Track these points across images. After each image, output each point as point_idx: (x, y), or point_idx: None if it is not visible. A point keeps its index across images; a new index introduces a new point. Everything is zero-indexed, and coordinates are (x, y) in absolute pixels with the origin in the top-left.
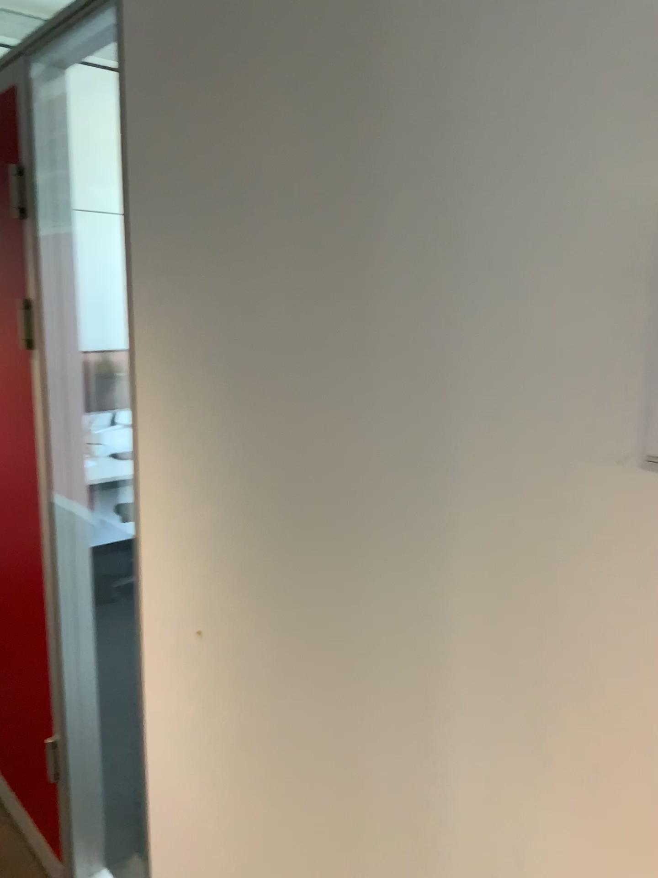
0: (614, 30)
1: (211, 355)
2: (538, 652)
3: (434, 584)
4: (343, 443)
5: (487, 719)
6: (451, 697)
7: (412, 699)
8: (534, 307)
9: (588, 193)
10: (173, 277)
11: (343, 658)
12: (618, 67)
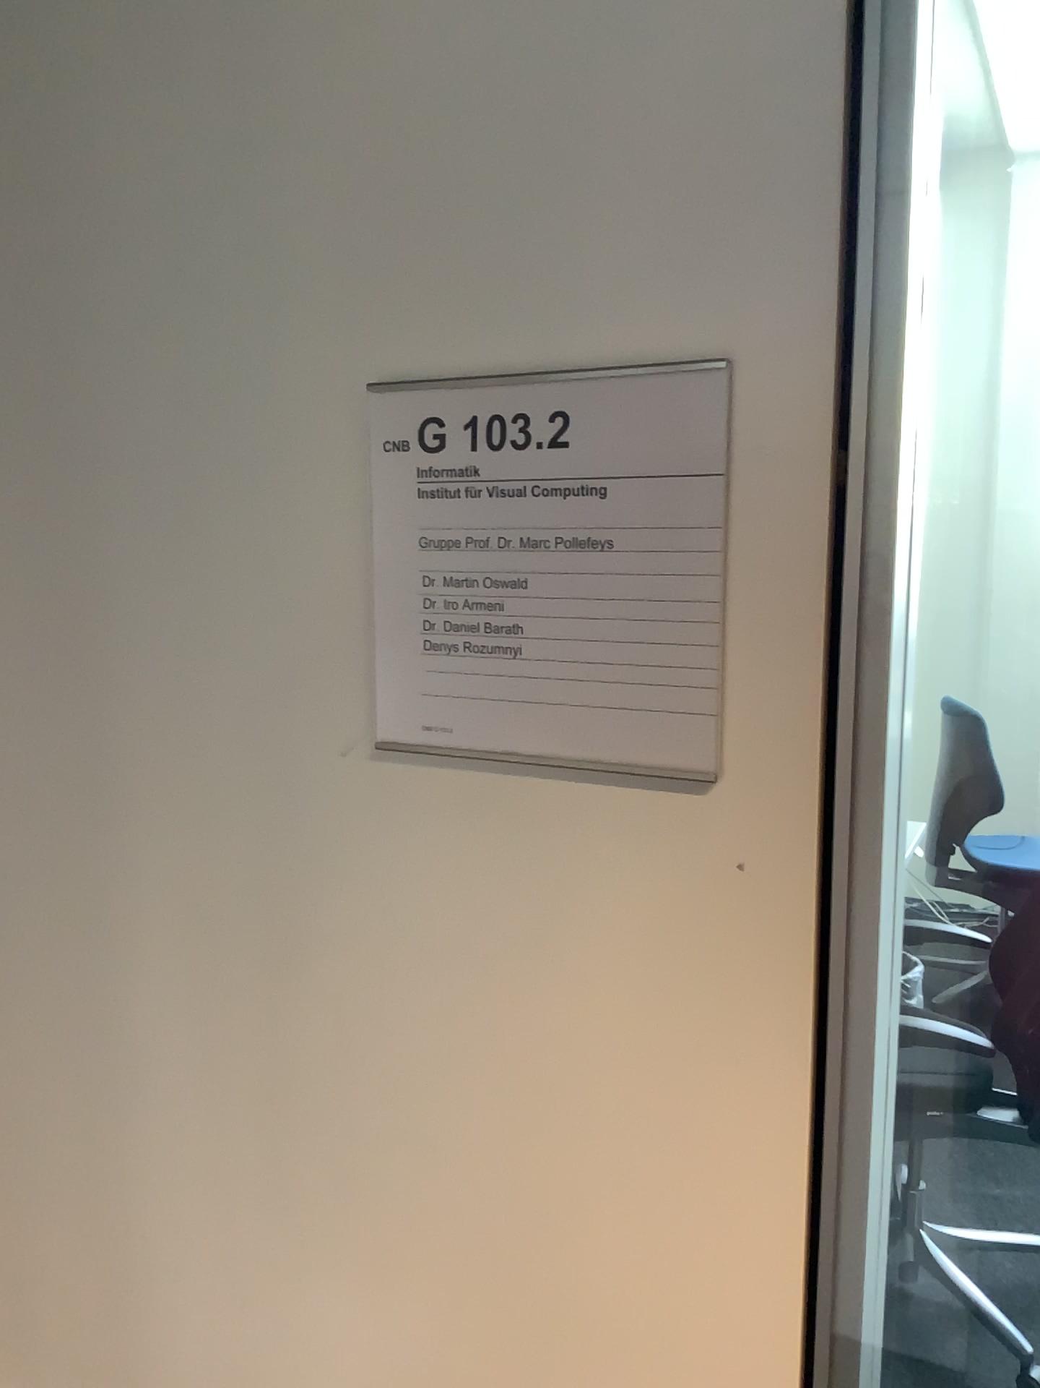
0: (269, 131)
1: None
2: (255, 1056)
3: (99, 976)
4: None
5: (195, 1175)
6: (141, 1152)
7: (85, 1170)
8: (201, 533)
9: (257, 365)
10: None
11: None
12: (279, 185)
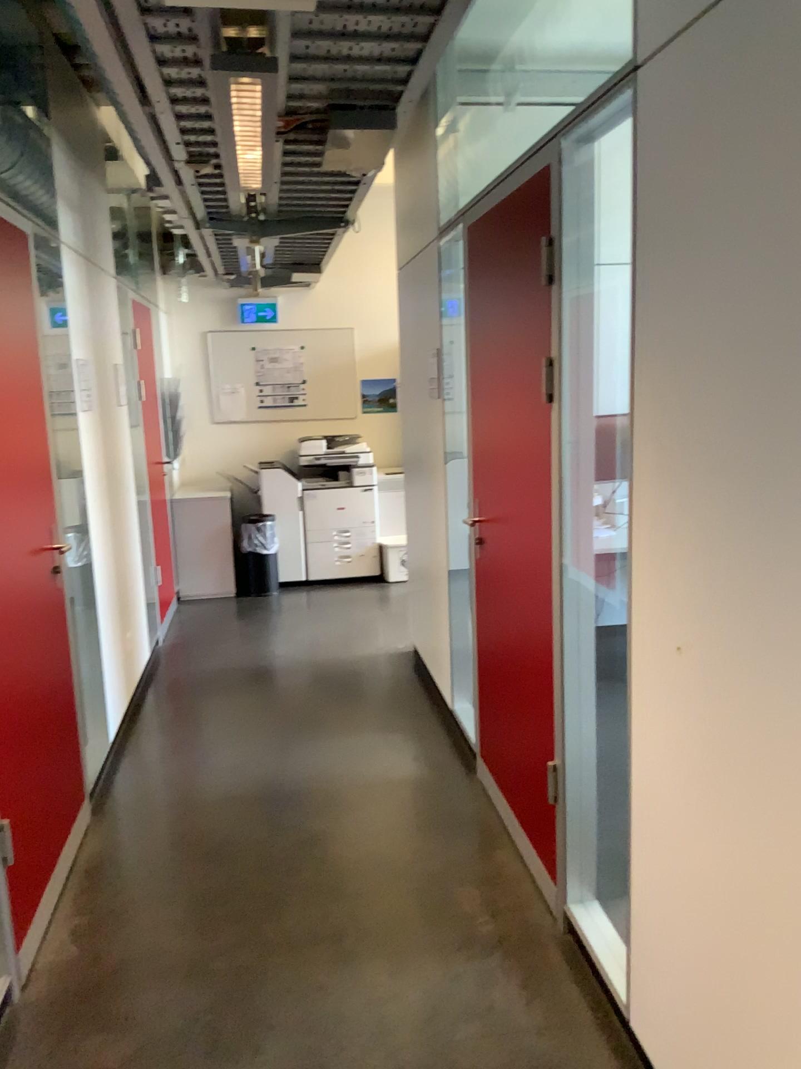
0: None
1: (699, 391)
2: None
3: None
4: (799, 459)
5: None
6: None
7: None
8: None
9: None
10: (672, 324)
11: (796, 658)
12: None
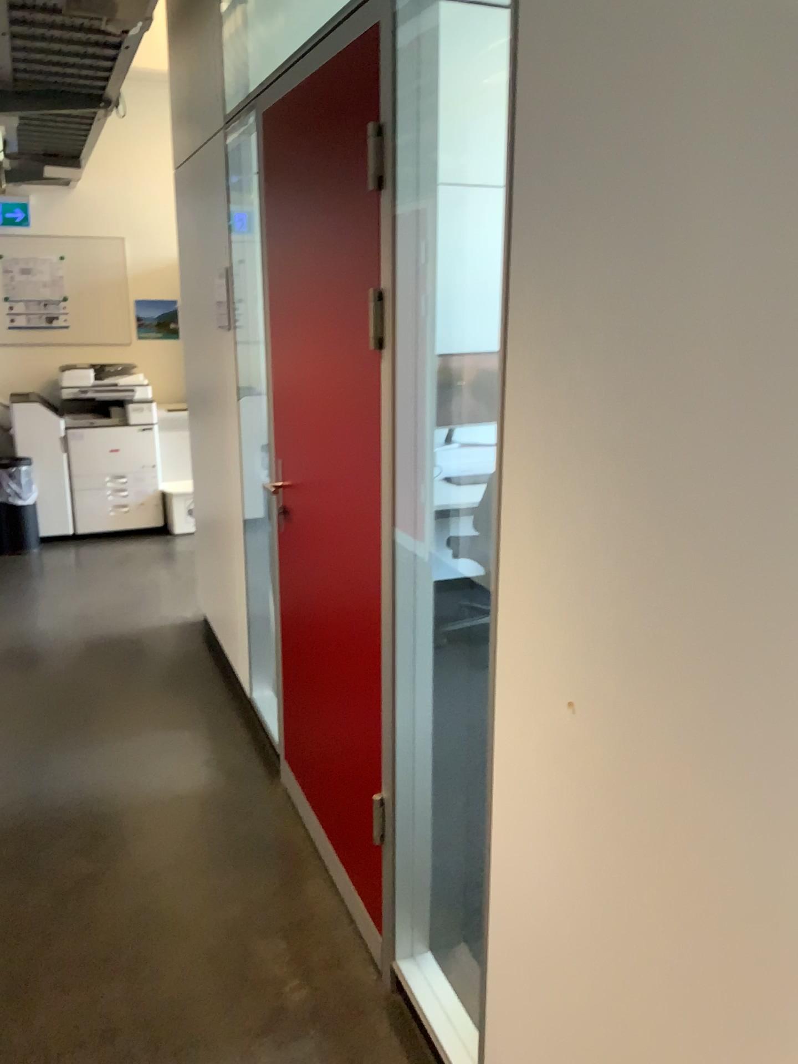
0: None
1: (615, 354)
2: None
3: None
4: None
5: None
6: None
7: None
8: None
9: None
10: (569, 252)
11: (777, 766)
12: None
